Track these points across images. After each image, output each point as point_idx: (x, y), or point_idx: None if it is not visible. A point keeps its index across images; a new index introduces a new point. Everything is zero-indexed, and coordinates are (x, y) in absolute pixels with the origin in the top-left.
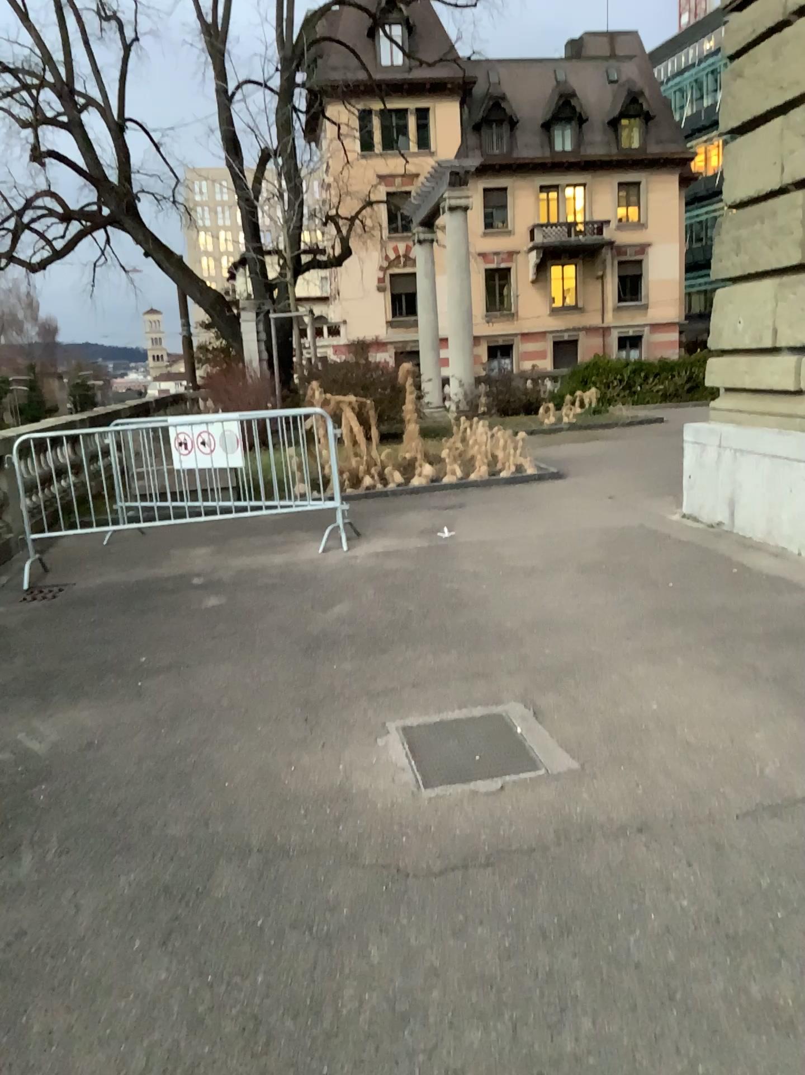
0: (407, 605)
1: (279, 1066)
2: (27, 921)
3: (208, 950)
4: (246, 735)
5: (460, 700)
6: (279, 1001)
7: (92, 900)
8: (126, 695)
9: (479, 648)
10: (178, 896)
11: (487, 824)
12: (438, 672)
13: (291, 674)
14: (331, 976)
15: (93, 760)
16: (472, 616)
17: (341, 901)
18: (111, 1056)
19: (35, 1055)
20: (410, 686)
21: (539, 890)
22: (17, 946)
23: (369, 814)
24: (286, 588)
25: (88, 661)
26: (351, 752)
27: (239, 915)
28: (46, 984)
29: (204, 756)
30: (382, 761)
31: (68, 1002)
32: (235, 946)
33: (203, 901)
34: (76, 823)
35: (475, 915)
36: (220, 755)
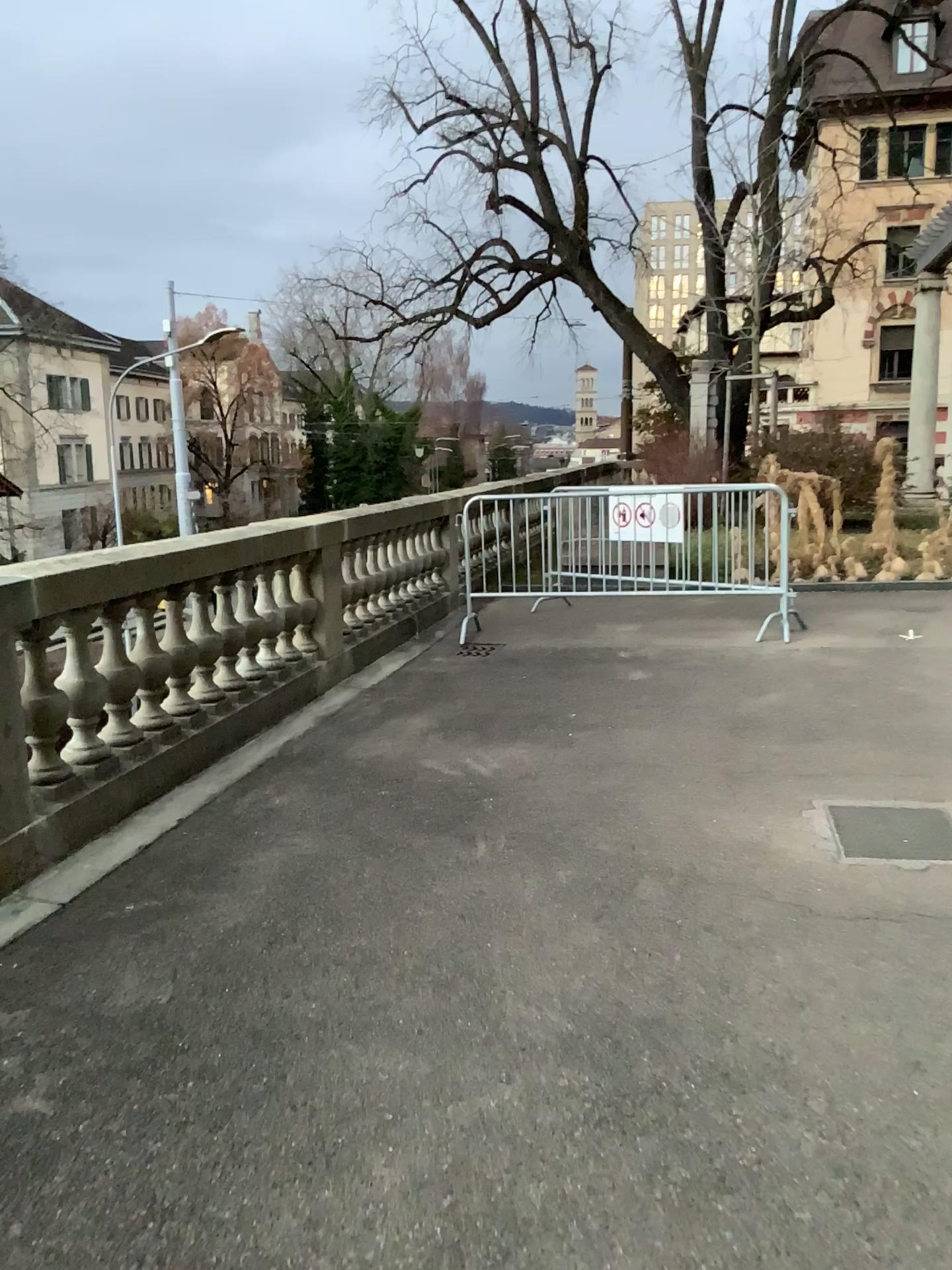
0: (851, 701)
1: (690, 1007)
2: (487, 887)
3: (634, 930)
4: (672, 789)
5: (894, 791)
6: (692, 971)
7: (538, 882)
8: (560, 743)
9: (925, 750)
10: (609, 893)
11: (903, 890)
12: (875, 764)
13: (719, 746)
14: (739, 964)
15: (533, 788)
16: (923, 720)
17: (752, 920)
18: (557, 977)
19: (500, 964)
20: (842, 772)
21: (944, 945)
22: (480, 901)
23: (786, 865)
24: (719, 671)
25: (524, 711)
26: (773, 816)
27: (661, 912)
28: (506, 927)
29: (632, 799)
30: (804, 827)
31: (523, 940)
32: (657, 932)
33: (630, 900)
34: (521, 830)
35: (877, 950)
36: (646, 801)
